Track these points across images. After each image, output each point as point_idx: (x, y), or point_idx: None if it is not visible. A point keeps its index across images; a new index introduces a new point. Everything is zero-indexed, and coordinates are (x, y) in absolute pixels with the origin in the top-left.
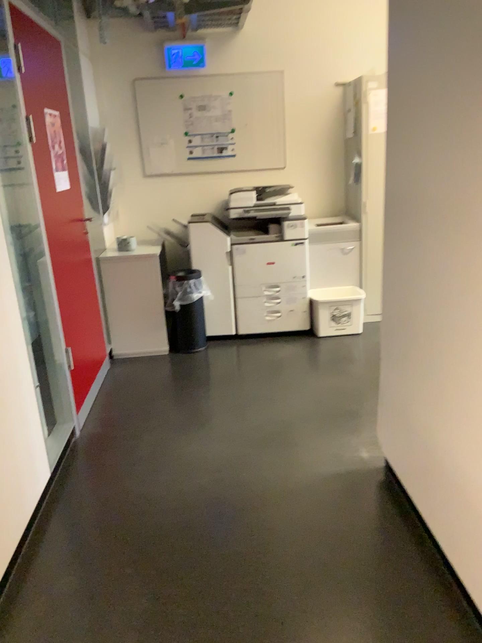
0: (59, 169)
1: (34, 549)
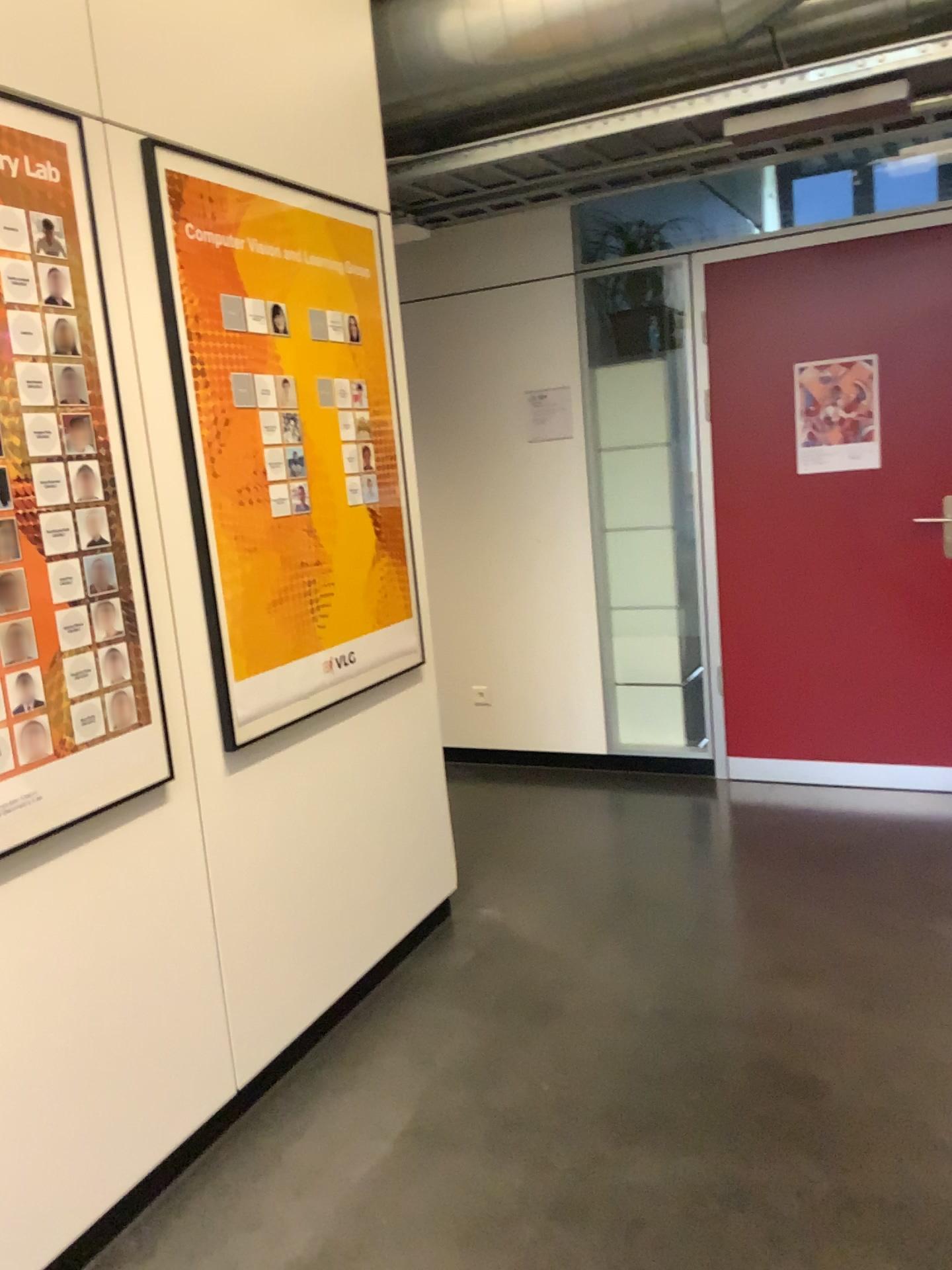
0: (827, 440)
1: (522, 766)
